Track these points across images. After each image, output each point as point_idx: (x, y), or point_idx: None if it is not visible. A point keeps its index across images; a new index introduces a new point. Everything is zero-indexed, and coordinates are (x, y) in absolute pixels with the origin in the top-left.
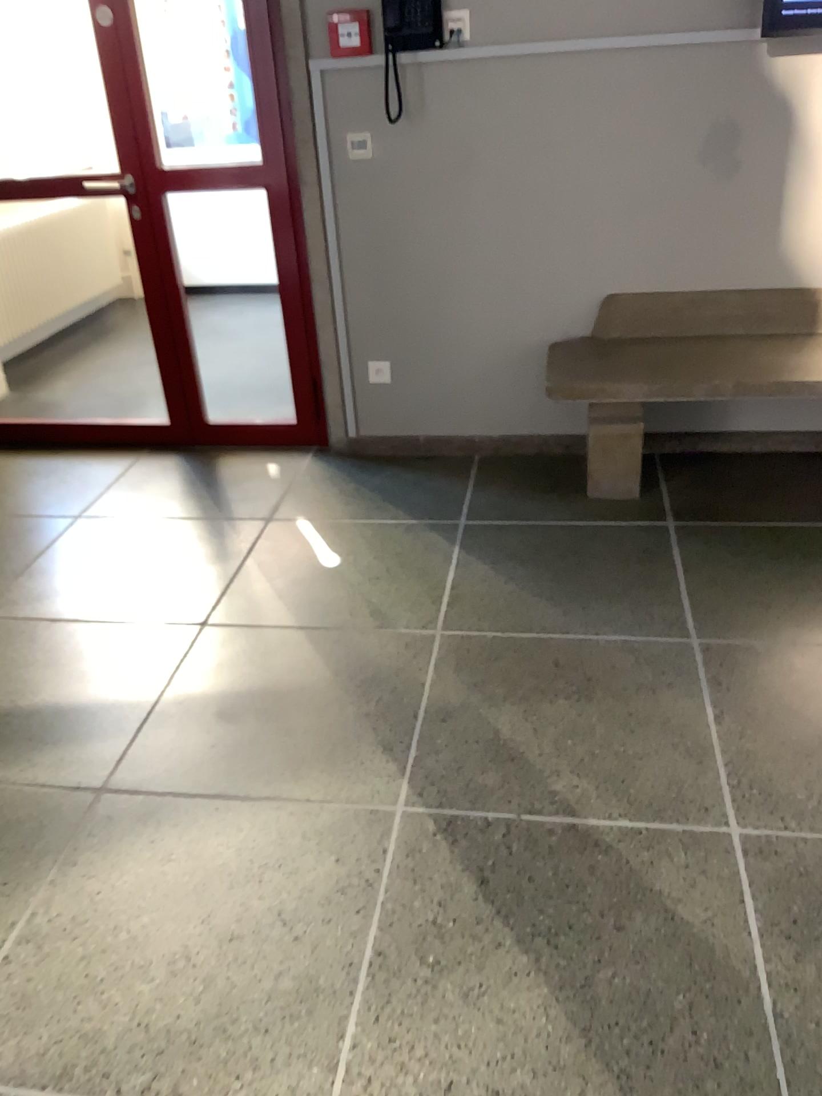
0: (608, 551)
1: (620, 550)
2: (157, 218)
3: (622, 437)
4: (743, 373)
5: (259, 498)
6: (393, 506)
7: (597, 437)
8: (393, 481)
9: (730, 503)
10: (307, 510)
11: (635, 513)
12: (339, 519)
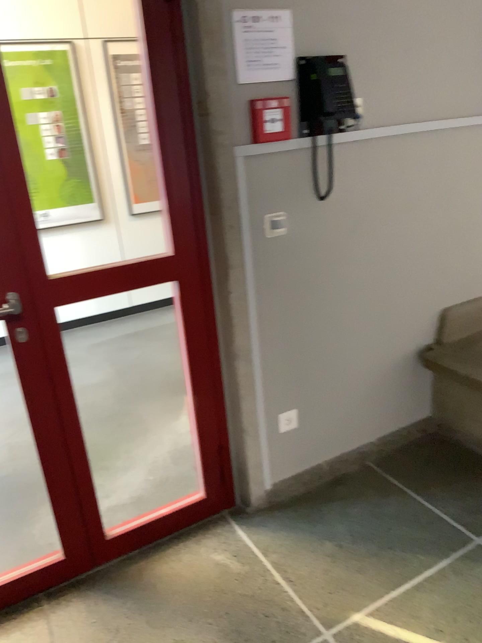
0: None
1: None
2: (48, 334)
3: None
4: None
5: (270, 607)
6: (403, 550)
7: None
8: (351, 520)
9: None
10: (343, 598)
11: None
12: (389, 594)
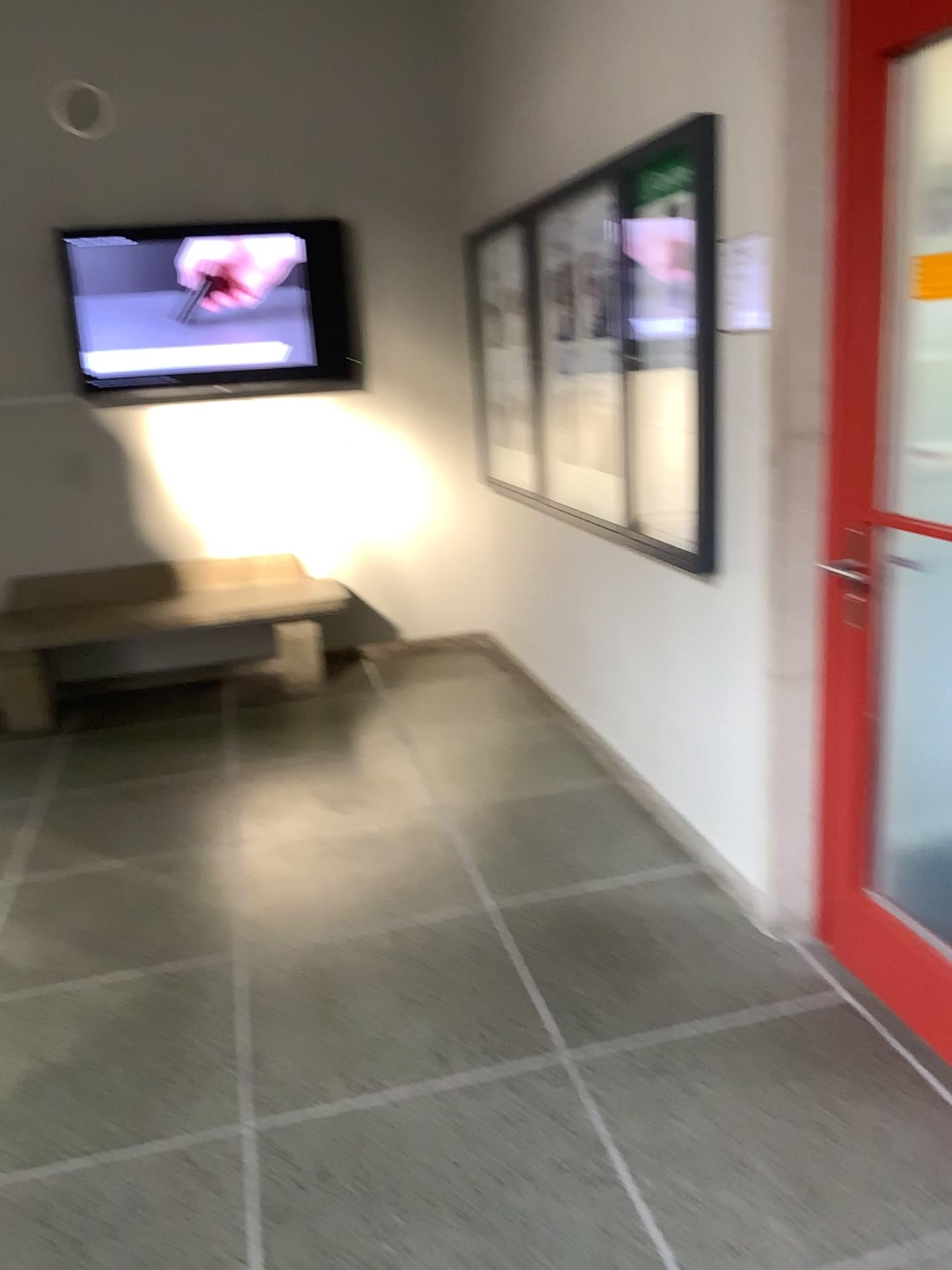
0: (7, 761)
1: (17, 758)
2: None
3: (23, 679)
4: (105, 620)
5: None
6: None
7: (2, 681)
8: None
9: (119, 718)
10: None
11: (41, 735)
12: None
